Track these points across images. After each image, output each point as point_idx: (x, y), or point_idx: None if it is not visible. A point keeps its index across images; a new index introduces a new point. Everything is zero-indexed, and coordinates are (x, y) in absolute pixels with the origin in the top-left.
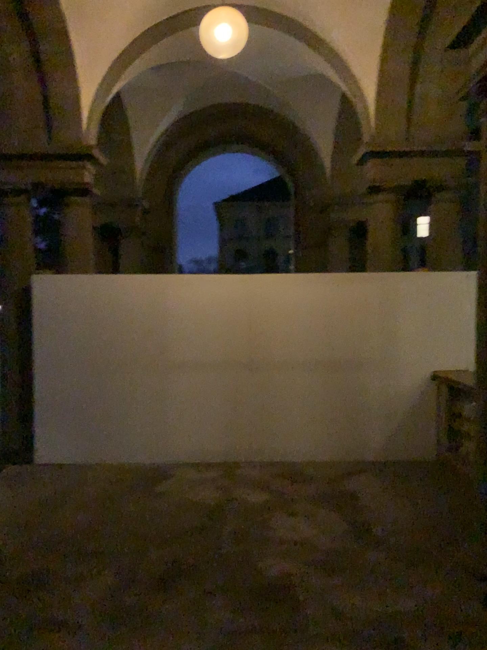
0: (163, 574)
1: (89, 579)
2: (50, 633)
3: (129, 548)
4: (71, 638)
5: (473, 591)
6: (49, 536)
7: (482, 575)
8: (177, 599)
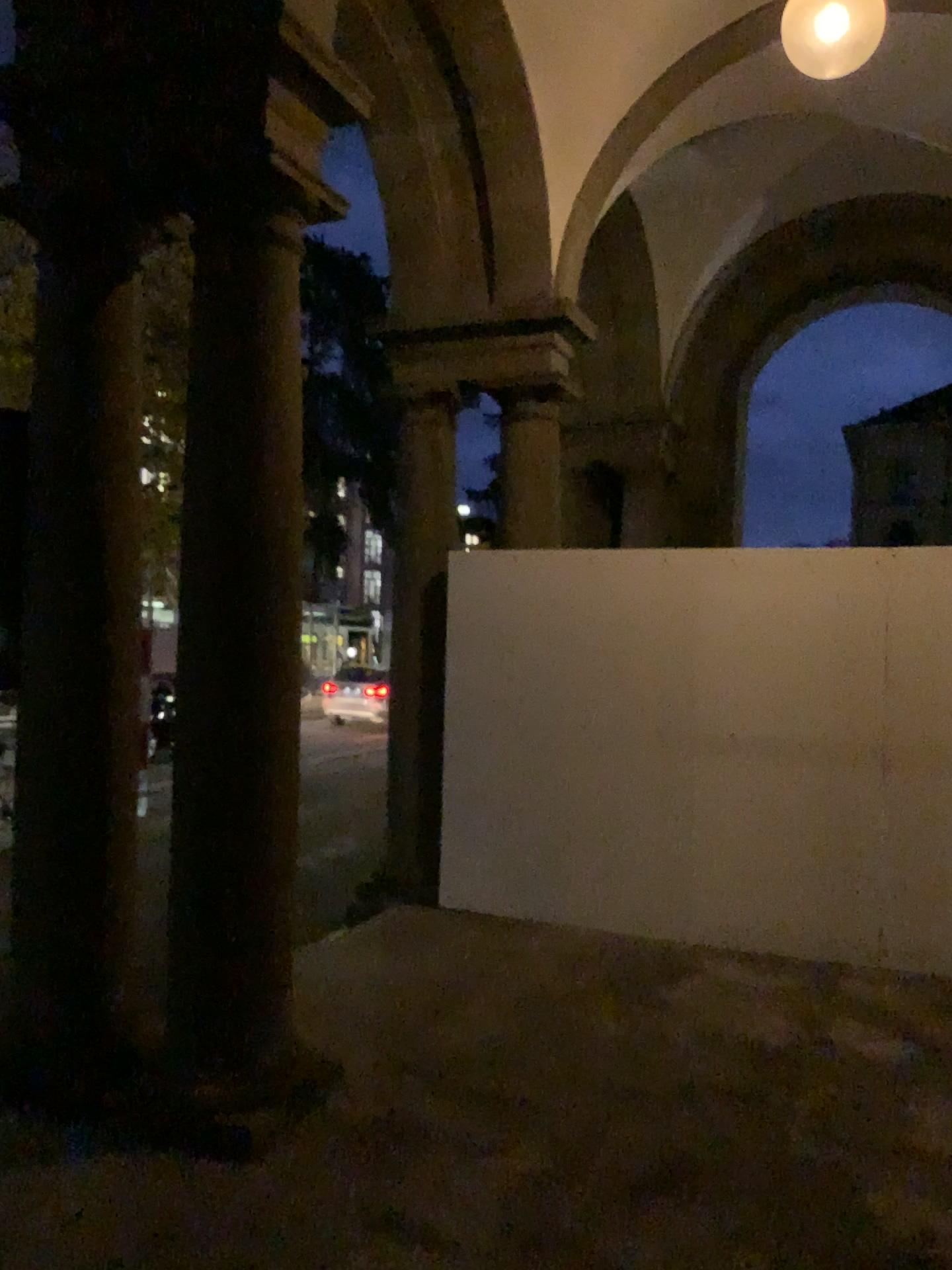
0: (648, 1172)
1: (496, 1150)
2: (403, 1243)
3: (586, 1102)
4: (440, 1262)
5: None
6: (437, 1049)
7: None
8: (671, 1233)
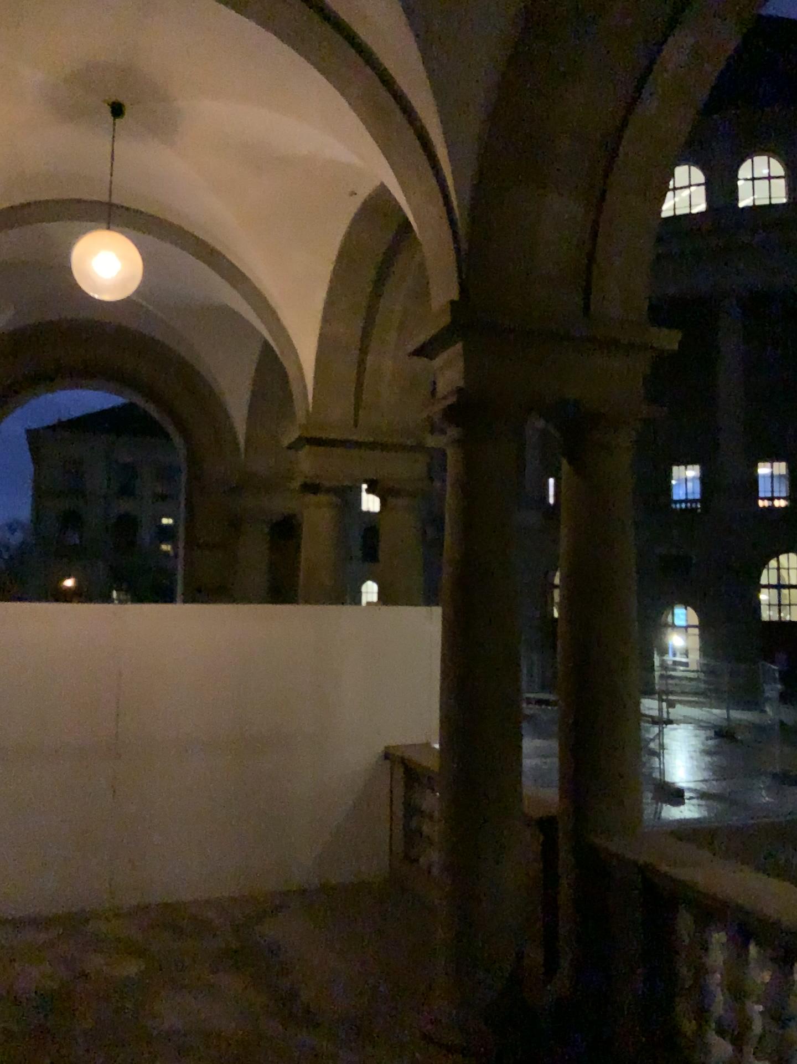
0: None
1: None
2: None
3: None
4: None
5: (440, 1061)
6: None
7: (450, 1037)
8: None
